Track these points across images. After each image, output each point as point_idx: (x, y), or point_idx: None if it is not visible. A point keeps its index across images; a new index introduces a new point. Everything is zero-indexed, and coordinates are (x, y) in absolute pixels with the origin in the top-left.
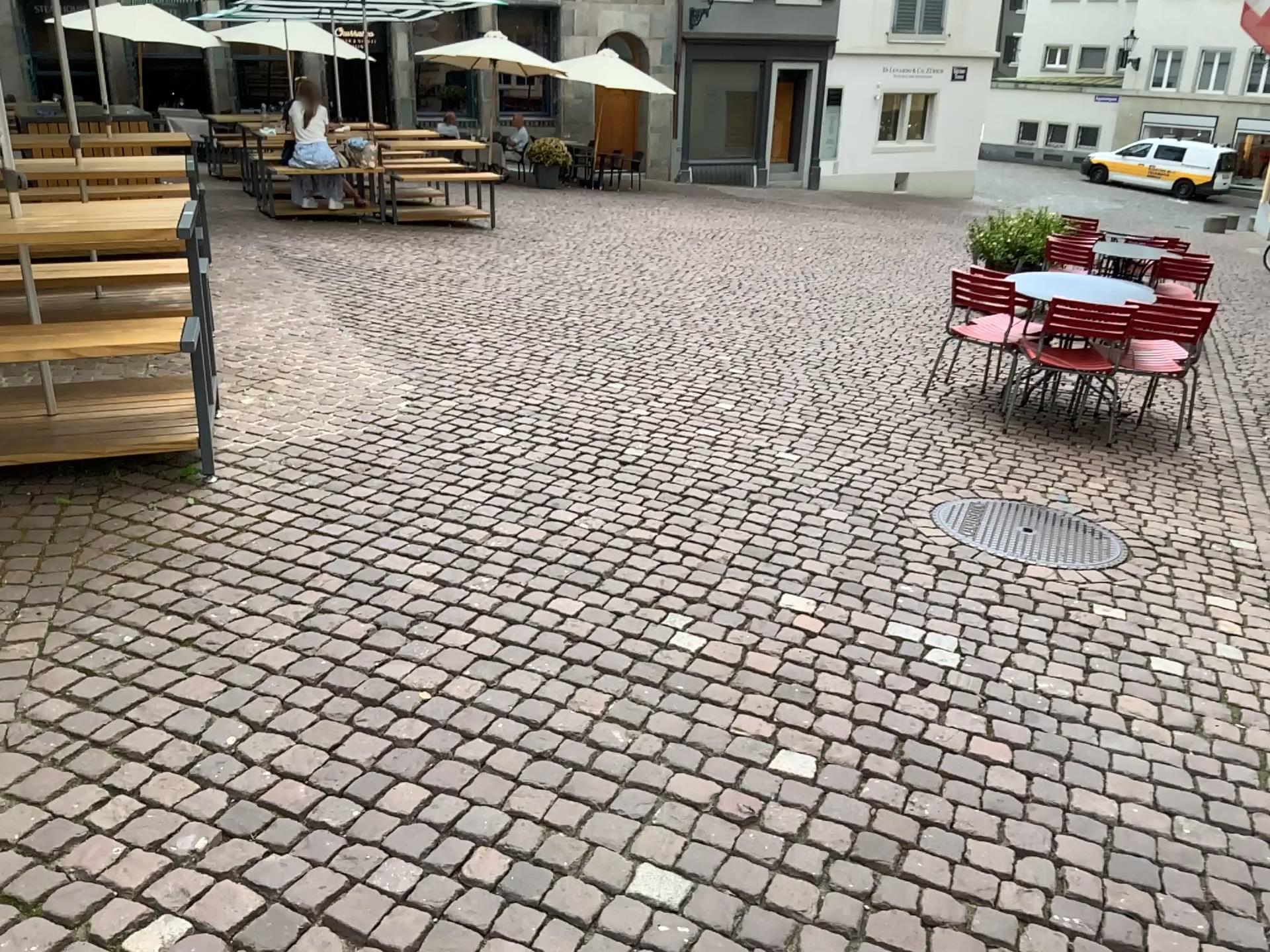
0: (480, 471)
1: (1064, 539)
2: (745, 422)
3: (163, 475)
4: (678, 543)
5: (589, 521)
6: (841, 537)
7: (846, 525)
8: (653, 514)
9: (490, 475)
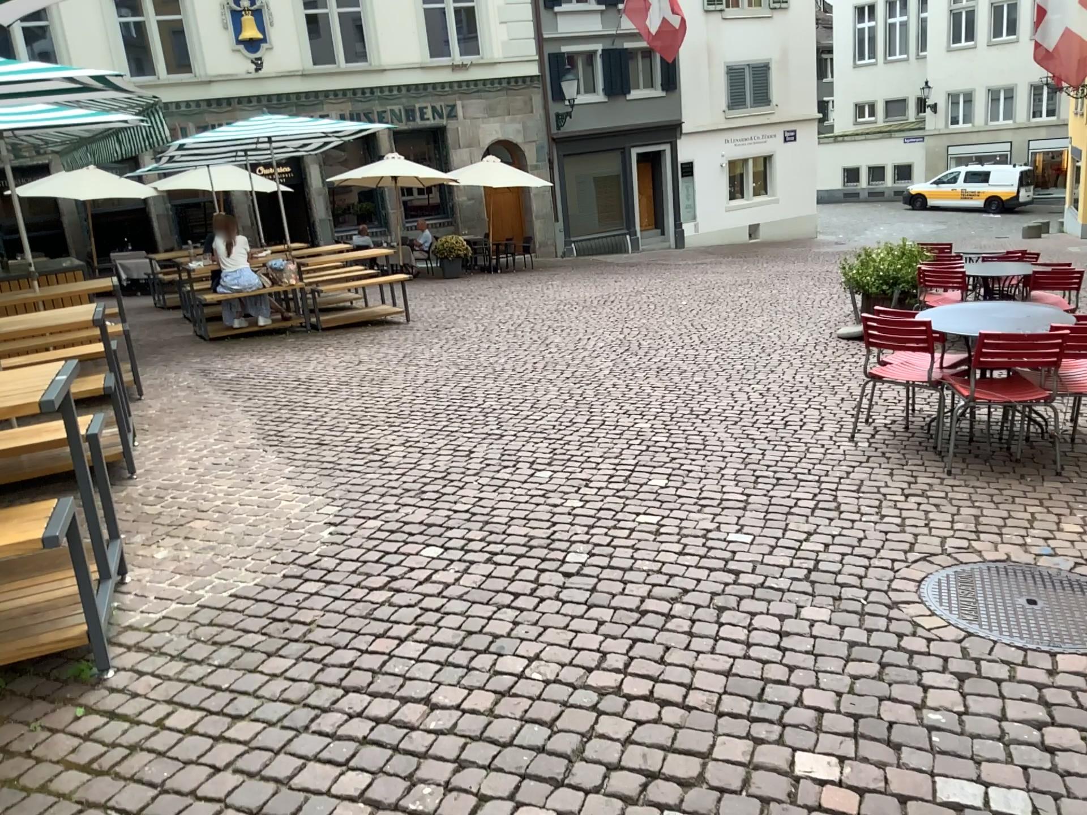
0: (412, 610)
1: (1074, 606)
2: (686, 505)
3: (55, 672)
4: (648, 682)
5: (541, 665)
6: (828, 642)
7: (830, 626)
8: (612, 642)
9: (424, 612)
